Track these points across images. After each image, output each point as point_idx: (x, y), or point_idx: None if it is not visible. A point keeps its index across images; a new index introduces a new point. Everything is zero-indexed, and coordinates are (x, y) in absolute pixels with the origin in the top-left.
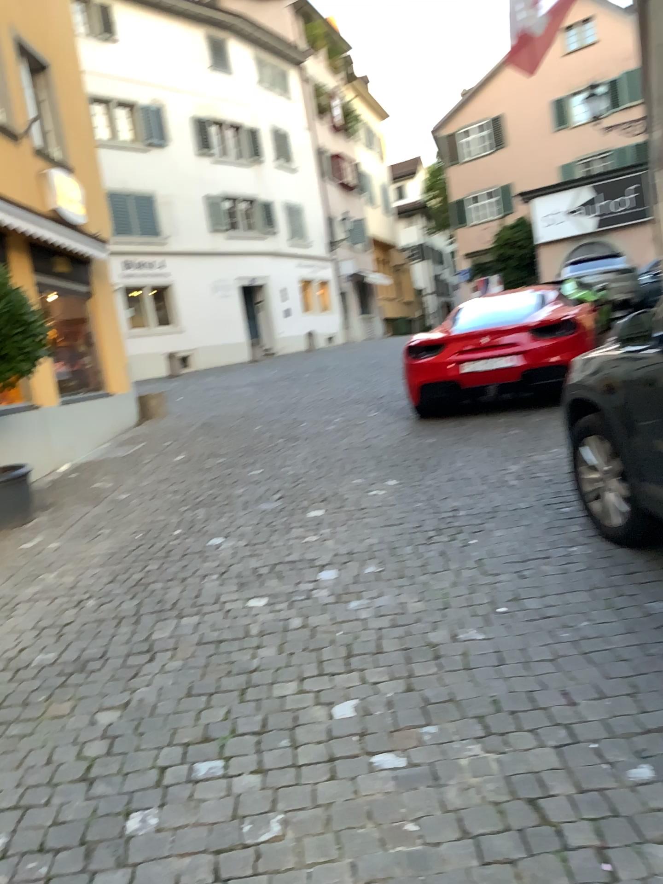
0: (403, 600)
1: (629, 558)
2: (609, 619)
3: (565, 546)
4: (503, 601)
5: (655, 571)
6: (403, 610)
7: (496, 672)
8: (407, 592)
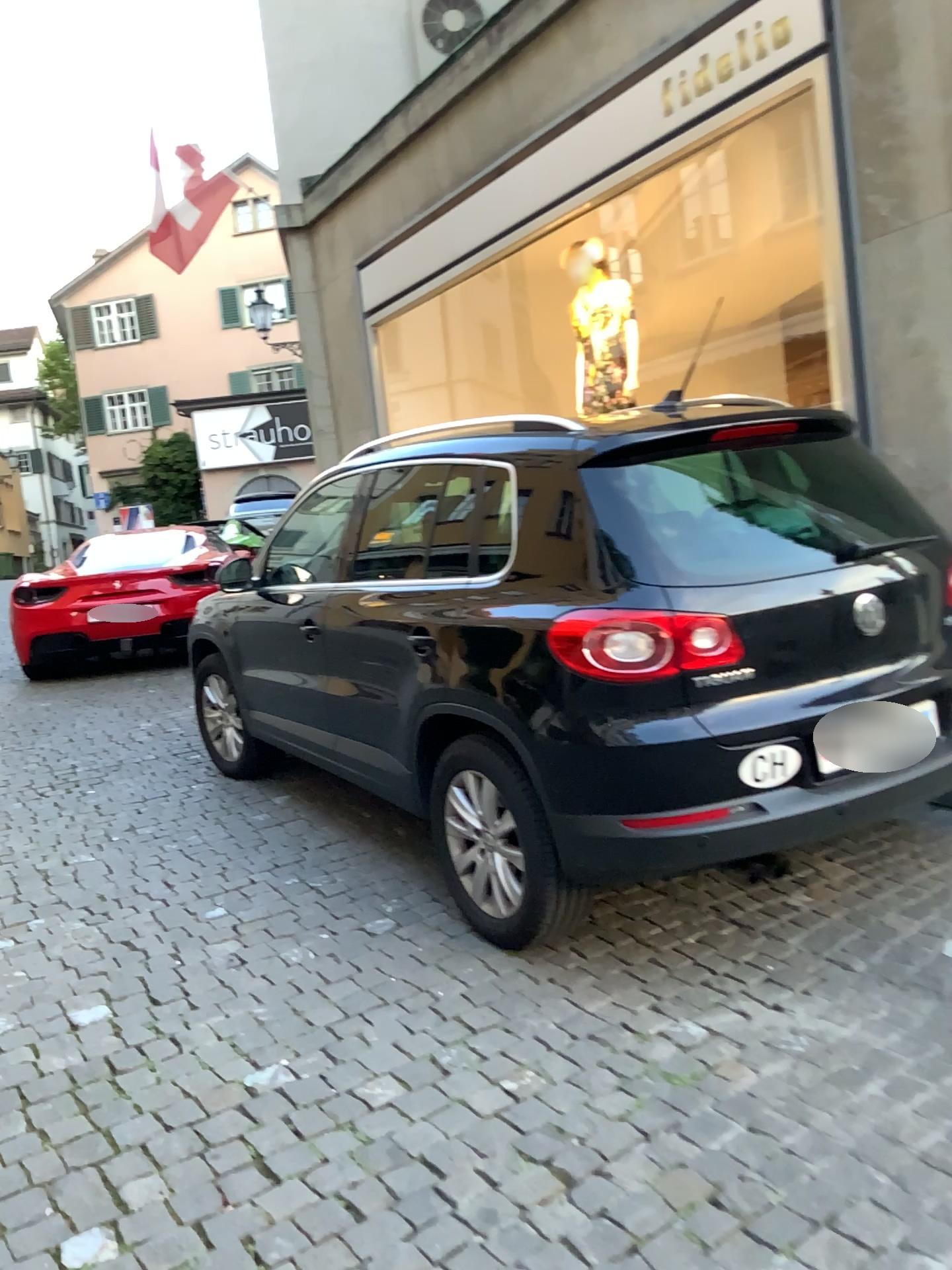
0: (9, 841)
1: (243, 786)
2: (212, 828)
3: (184, 782)
4: (115, 828)
5: (263, 793)
6: (9, 848)
7: (103, 875)
8: (12, 835)
